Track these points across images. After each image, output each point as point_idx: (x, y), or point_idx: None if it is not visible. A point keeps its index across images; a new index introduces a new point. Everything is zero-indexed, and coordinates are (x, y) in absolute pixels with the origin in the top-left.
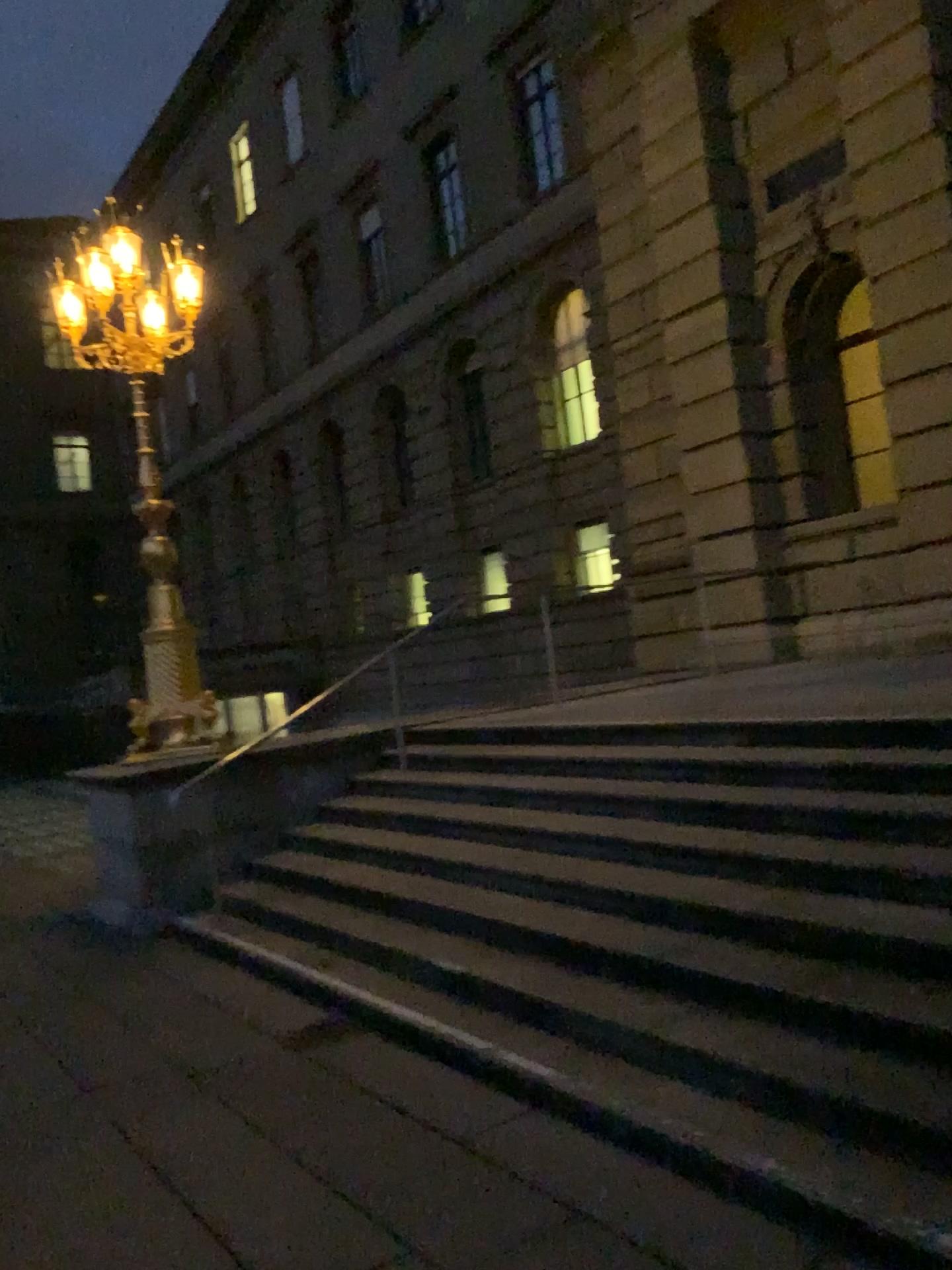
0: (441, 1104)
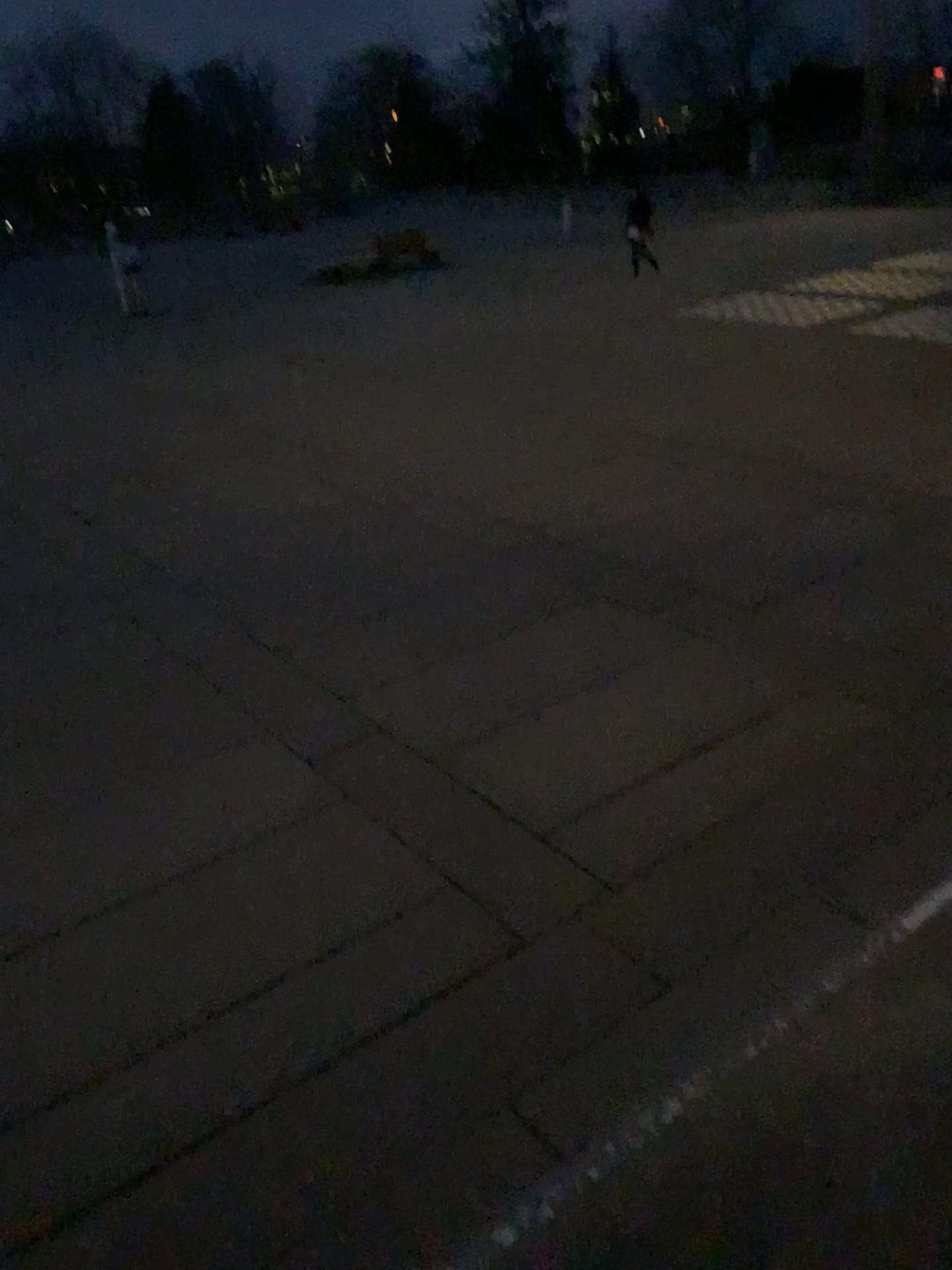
0: (865, 864)
